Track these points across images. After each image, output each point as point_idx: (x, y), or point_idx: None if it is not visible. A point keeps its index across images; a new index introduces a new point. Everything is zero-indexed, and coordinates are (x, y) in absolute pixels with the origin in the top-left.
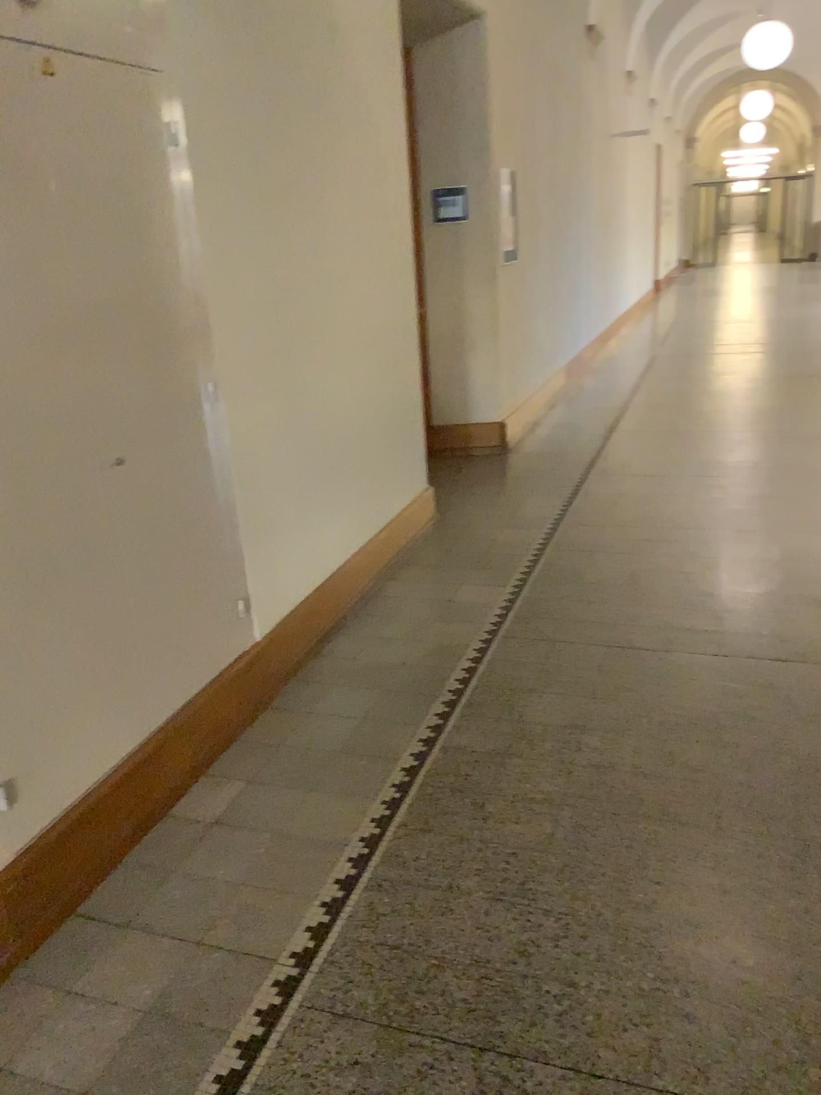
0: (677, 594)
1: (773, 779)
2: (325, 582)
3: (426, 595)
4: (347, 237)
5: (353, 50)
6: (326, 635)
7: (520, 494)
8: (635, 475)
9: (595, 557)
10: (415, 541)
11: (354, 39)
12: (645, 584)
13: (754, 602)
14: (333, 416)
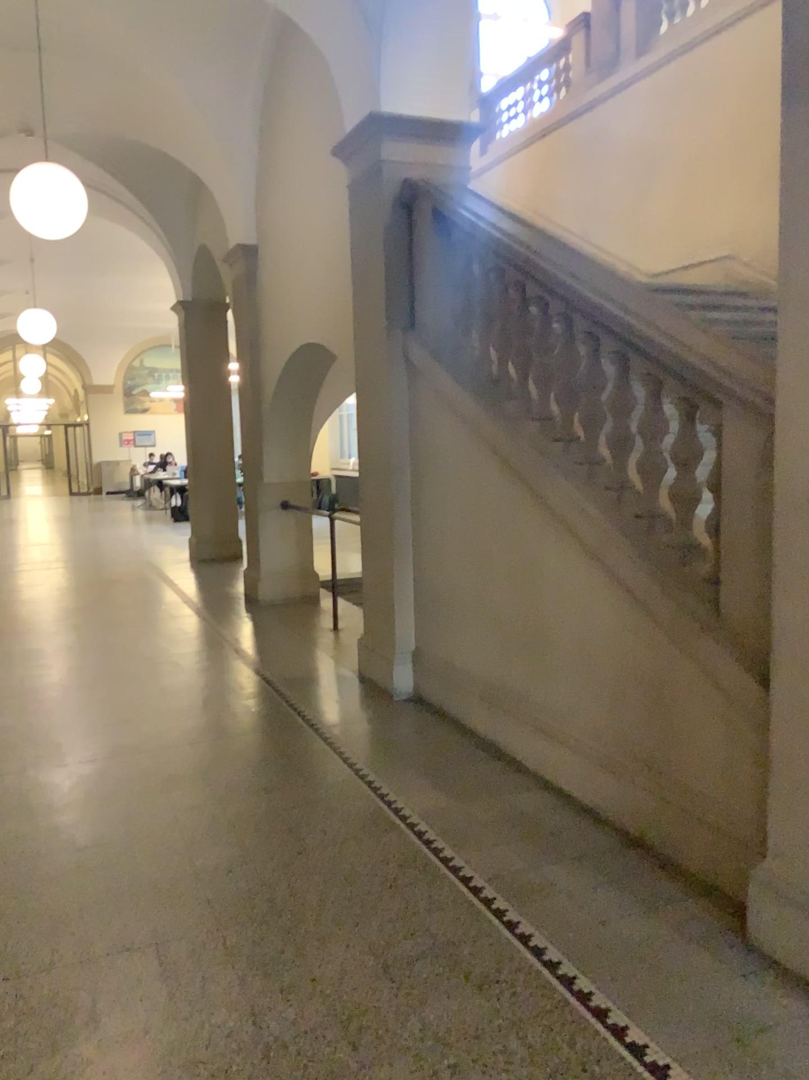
0: (23, 735)
1: (108, 815)
2: None
3: None
4: None
5: None
6: None
7: None
8: None
9: None
10: None
11: None
12: None
13: (82, 729)
14: None
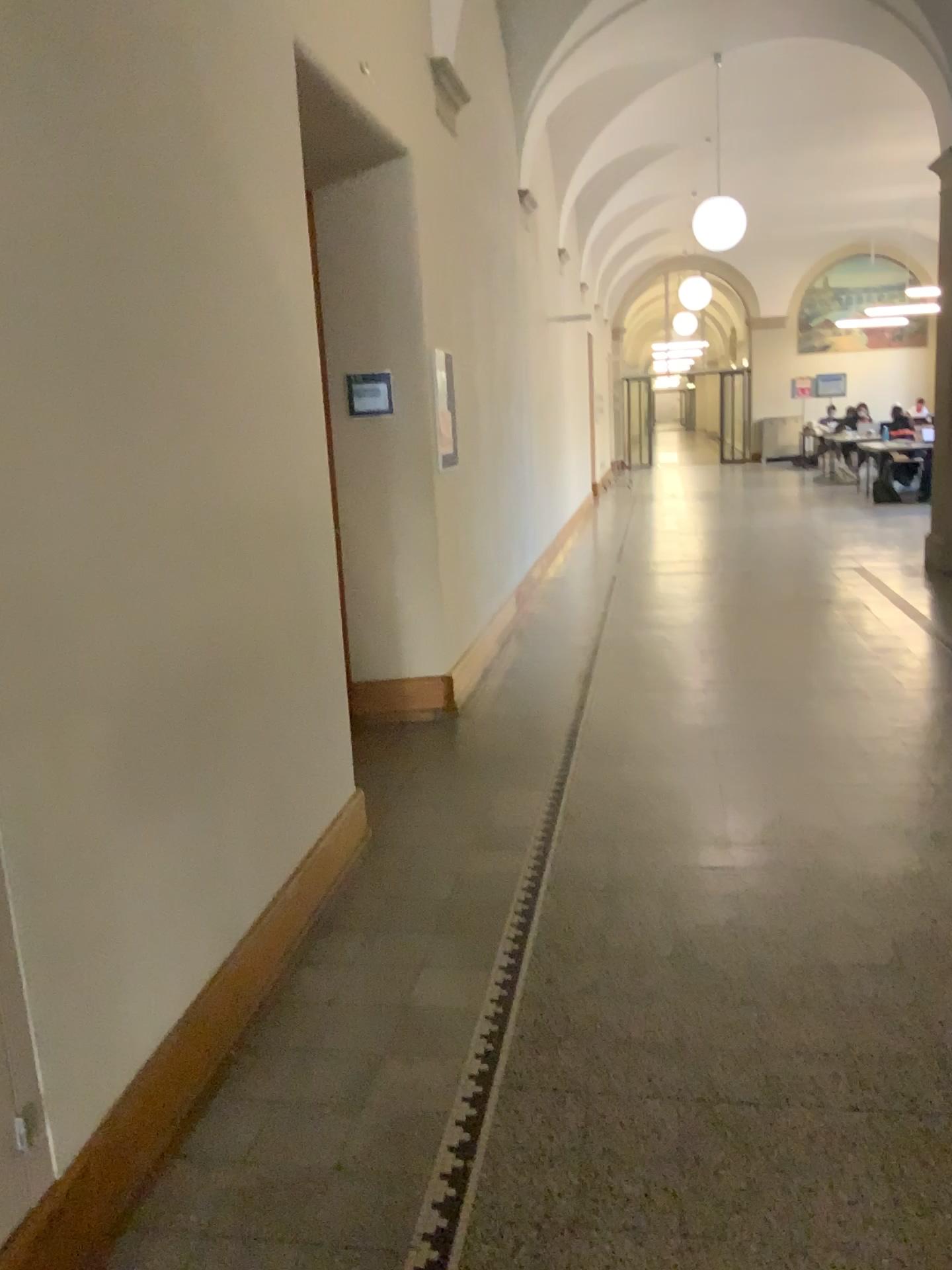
0: (756, 976)
1: None
2: (194, 1012)
3: (364, 999)
4: (226, 437)
5: (232, 159)
6: (195, 1108)
7: (484, 791)
8: (638, 756)
9: (615, 905)
10: (338, 887)
11: (235, 144)
12: (702, 956)
13: (873, 983)
14: (205, 726)
